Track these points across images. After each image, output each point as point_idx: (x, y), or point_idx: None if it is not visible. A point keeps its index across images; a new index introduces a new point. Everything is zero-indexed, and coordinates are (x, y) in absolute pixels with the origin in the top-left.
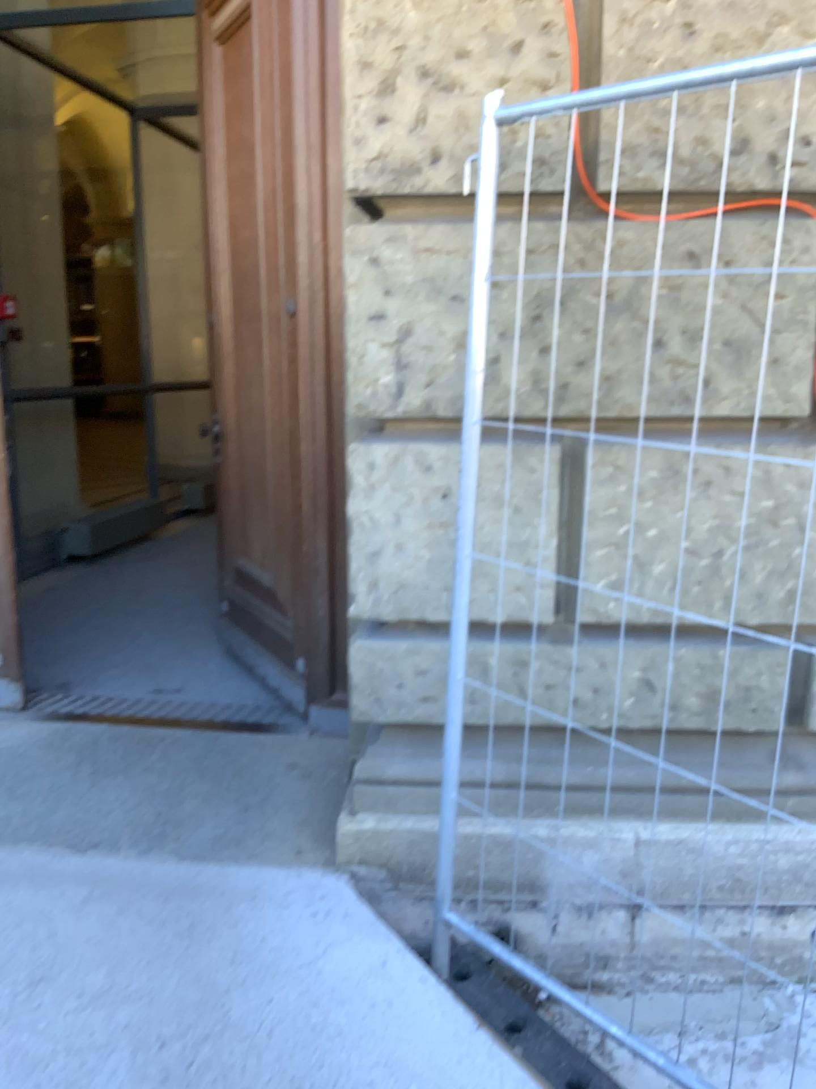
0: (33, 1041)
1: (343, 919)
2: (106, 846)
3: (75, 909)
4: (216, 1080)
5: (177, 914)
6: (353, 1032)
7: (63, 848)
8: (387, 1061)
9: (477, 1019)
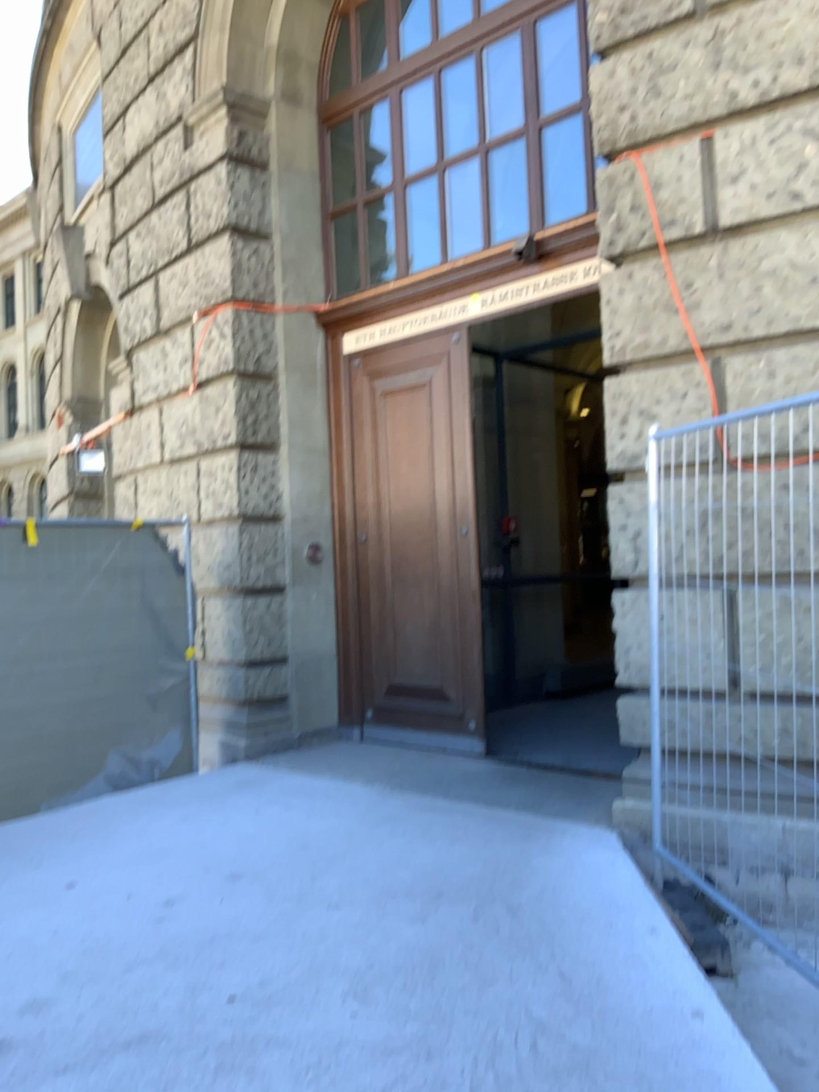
0: (450, 856)
1: (607, 845)
2: (505, 809)
3: (482, 826)
4: (518, 876)
5: (527, 833)
6: (587, 875)
7: (485, 808)
8: (596, 885)
9: (667, 902)
